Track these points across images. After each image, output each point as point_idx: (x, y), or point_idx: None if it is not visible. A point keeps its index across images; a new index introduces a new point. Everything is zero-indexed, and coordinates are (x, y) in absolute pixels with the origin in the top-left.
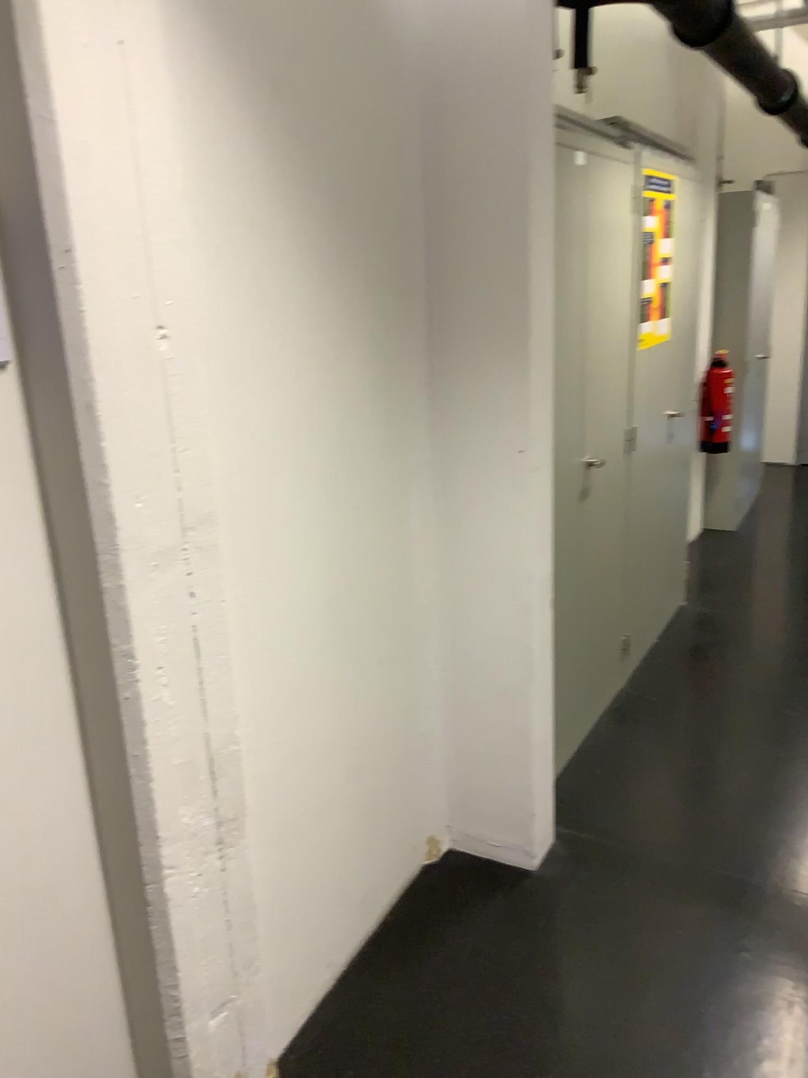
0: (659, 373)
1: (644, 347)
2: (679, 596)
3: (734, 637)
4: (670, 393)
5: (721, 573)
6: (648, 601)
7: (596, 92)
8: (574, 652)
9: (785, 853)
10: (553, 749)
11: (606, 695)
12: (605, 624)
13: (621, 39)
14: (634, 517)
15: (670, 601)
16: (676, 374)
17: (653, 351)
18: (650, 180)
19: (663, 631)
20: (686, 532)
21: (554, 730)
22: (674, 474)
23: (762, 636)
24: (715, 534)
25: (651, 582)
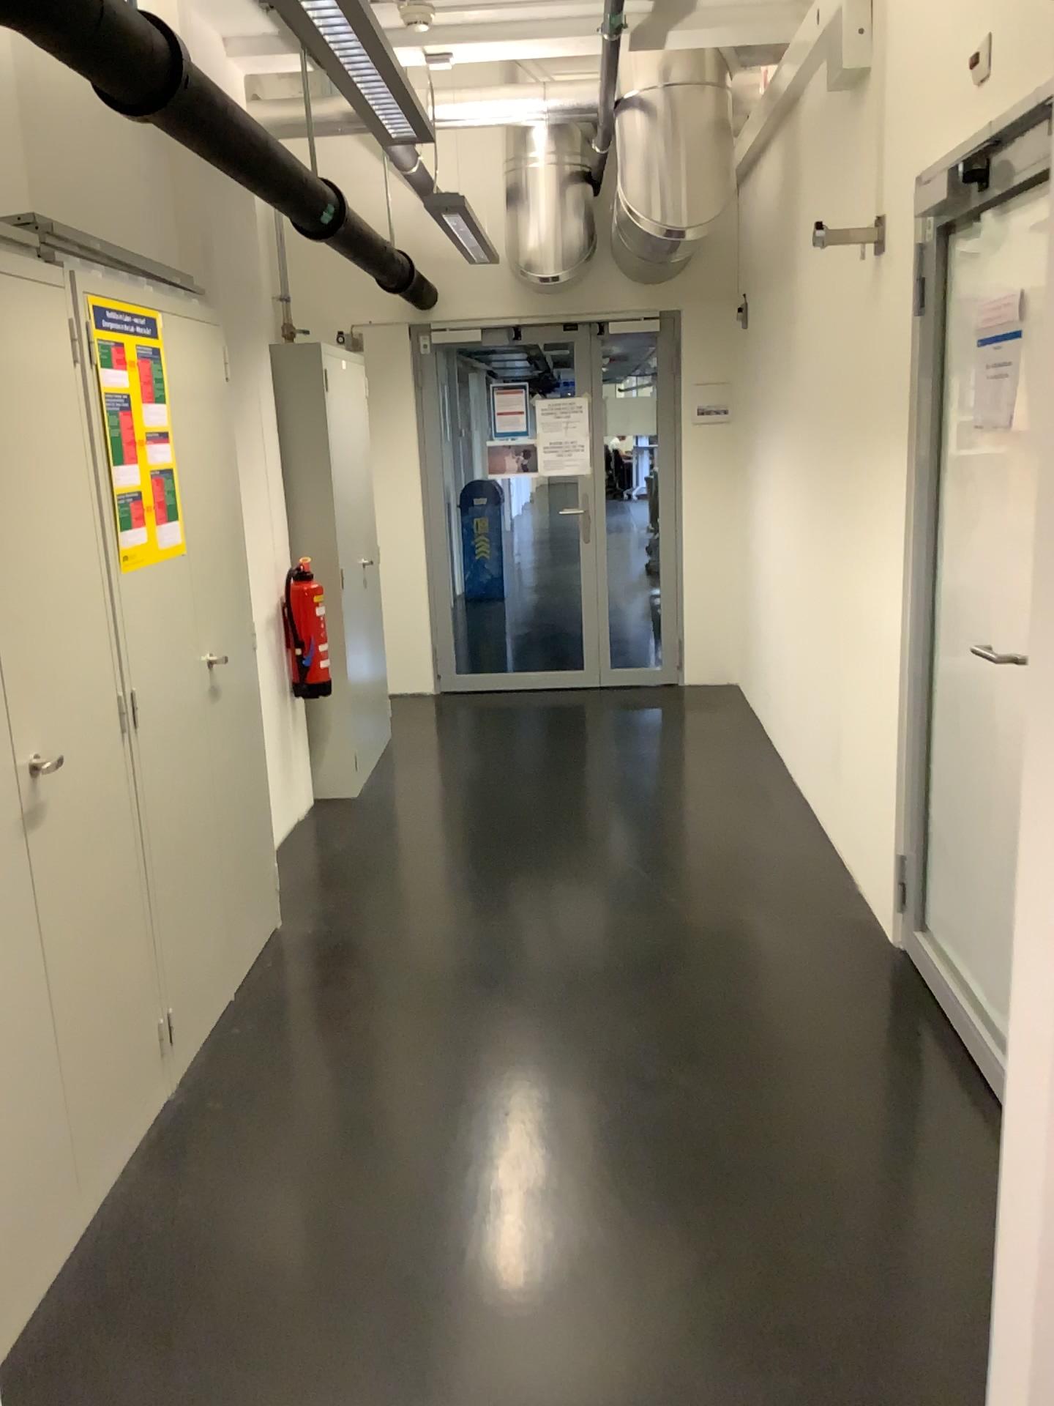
0: (180, 603)
1: (141, 567)
2: (271, 918)
3: (346, 970)
4: (210, 629)
5: (335, 869)
6: (207, 947)
7: (40, 183)
8: (45, 1087)
9: (395, 1358)
10: (16, 1272)
11: (136, 1125)
12: (115, 1014)
13: (77, 112)
14: (158, 828)
15: (254, 931)
16: (217, 601)
17: (161, 572)
18: (116, 316)
19: (244, 982)
20: (279, 819)
21: (11, 1241)
22: (239, 745)
23: (385, 961)
24: (332, 809)
25: (211, 916)
